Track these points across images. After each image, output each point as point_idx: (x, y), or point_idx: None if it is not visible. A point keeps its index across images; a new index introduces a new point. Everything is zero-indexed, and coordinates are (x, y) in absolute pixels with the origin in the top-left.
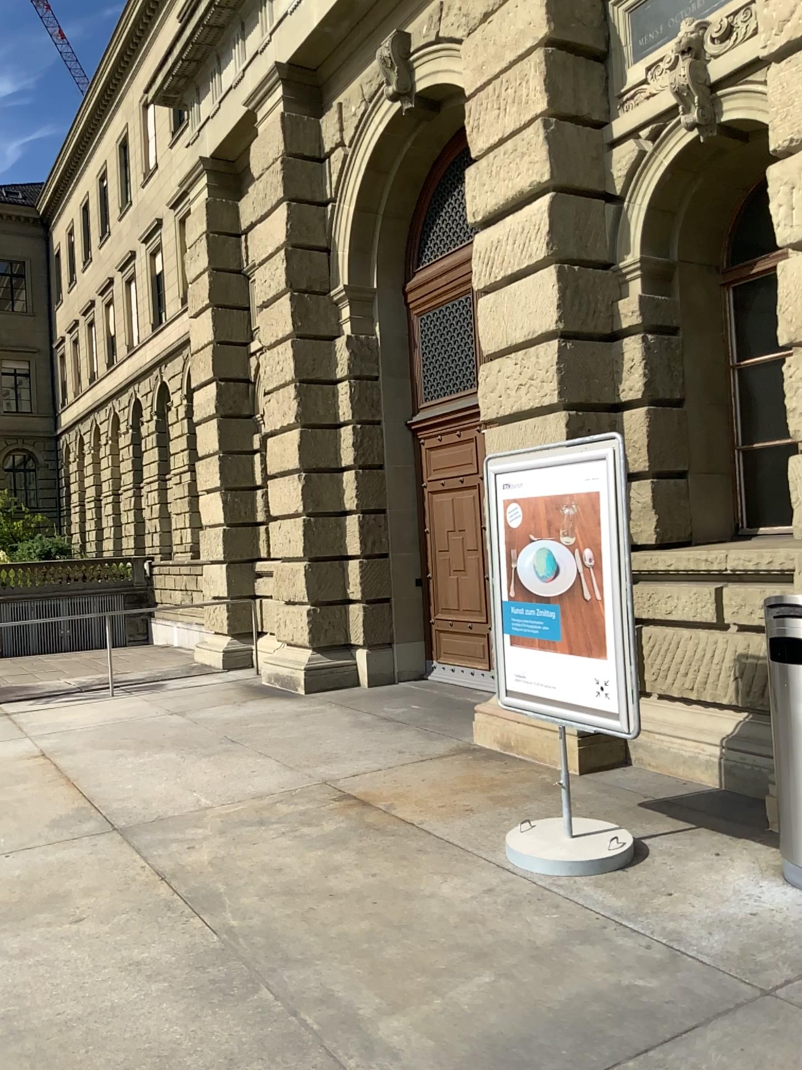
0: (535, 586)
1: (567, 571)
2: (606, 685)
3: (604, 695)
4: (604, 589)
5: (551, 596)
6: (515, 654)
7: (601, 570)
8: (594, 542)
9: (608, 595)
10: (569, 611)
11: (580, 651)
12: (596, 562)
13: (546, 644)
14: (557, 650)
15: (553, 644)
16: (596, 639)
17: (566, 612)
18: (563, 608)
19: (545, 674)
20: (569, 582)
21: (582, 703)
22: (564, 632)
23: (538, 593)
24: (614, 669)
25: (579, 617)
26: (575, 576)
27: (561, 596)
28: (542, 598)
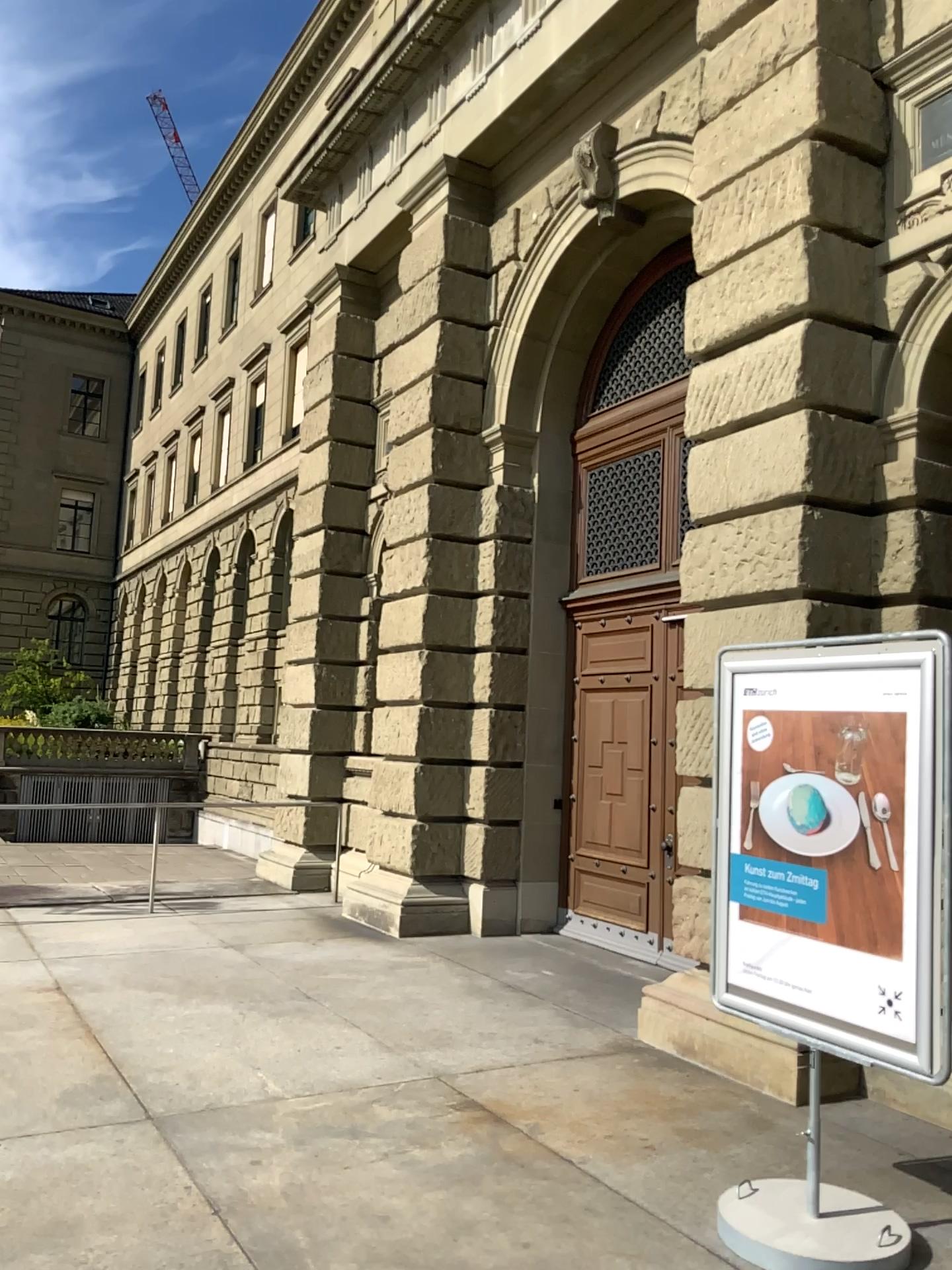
0: (786, 838)
1: (839, 822)
2: (896, 998)
3: (891, 1011)
4: (904, 855)
5: (811, 854)
6: (744, 931)
7: (898, 826)
8: (888, 784)
9: (909, 864)
10: (839, 880)
11: (855, 941)
12: (889, 813)
13: (796, 923)
14: (815, 935)
15: (808, 924)
16: (883, 928)
17: (834, 880)
18: (829, 875)
19: (791, 966)
20: (842, 838)
21: (853, 1020)
22: (830, 909)
23: (791, 849)
24: (911, 974)
25: (855, 890)
26: (854, 830)
27: (827, 857)
28: (797, 857)
